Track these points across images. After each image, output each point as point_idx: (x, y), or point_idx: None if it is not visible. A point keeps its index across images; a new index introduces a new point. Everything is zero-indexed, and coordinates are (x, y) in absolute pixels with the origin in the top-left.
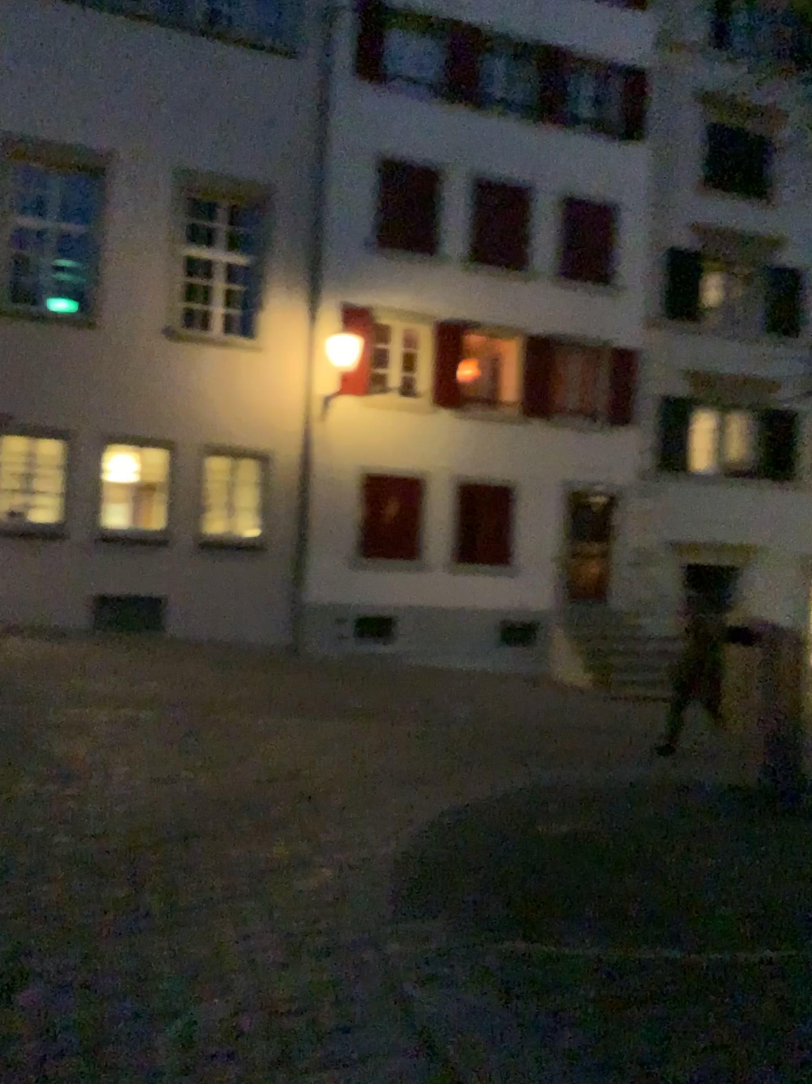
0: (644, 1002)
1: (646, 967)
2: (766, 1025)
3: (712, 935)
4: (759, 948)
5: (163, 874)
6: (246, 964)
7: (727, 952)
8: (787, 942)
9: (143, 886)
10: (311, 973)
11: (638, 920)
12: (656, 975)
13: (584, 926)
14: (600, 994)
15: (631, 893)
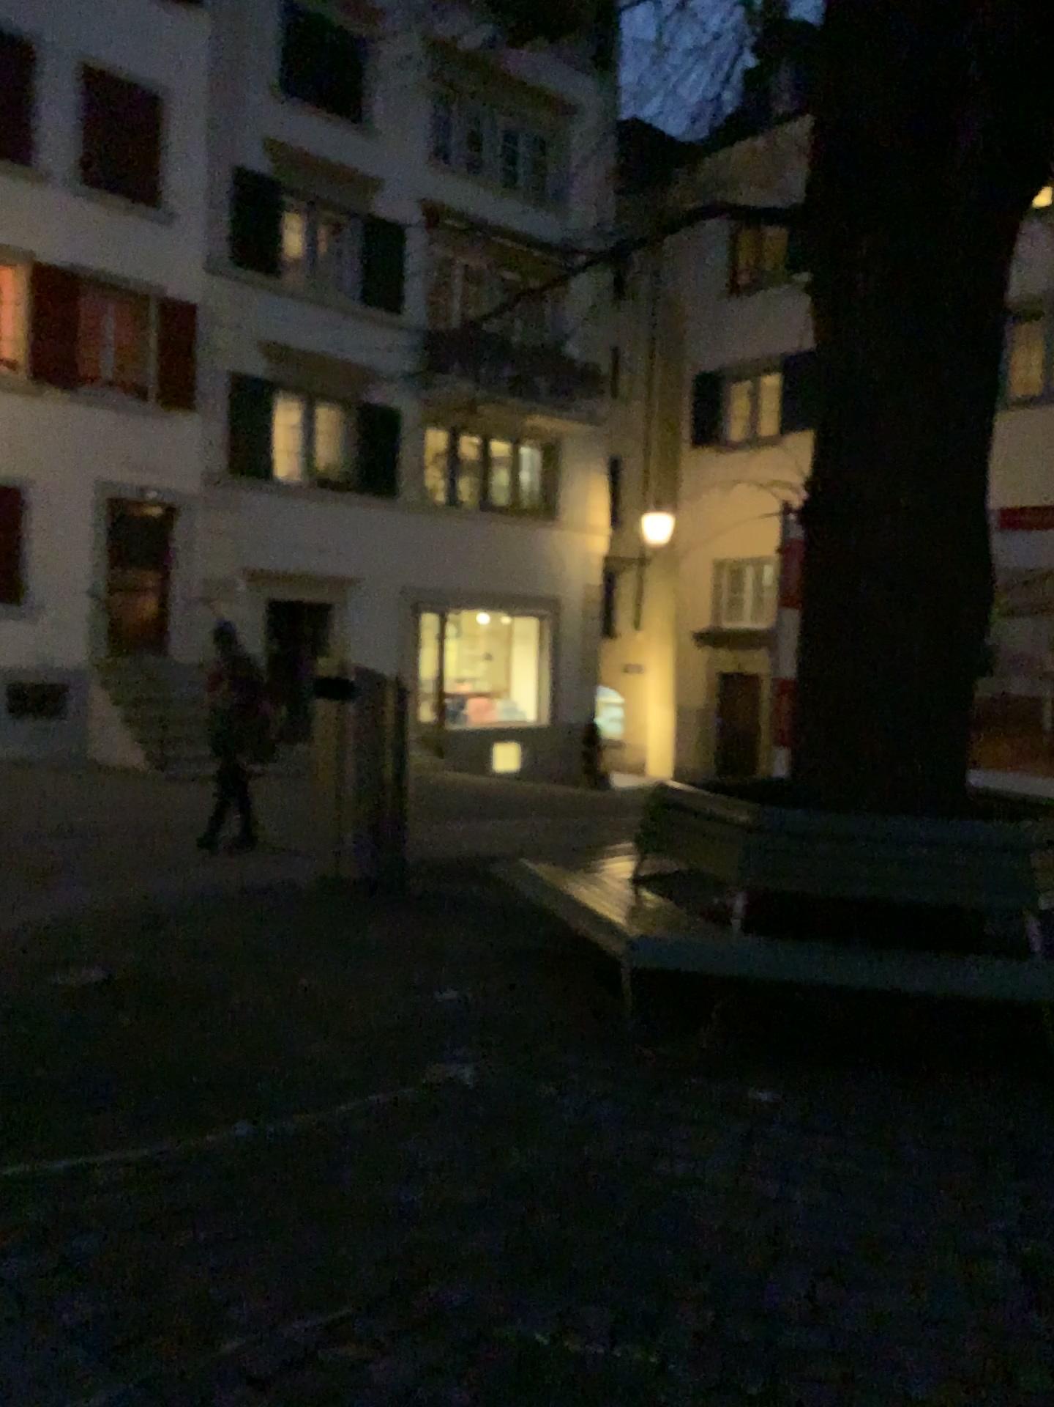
0: (207, 1210)
1: (211, 1156)
2: (367, 1201)
3: (300, 1088)
4: (358, 1095)
5: None
6: None
7: (318, 1110)
8: (393, 1078)
9: None
10: None
11: (201, 1089)
12: (223, 1165)
13: (123, 1114)
14: (142, 1216)
15: (192, 1050)
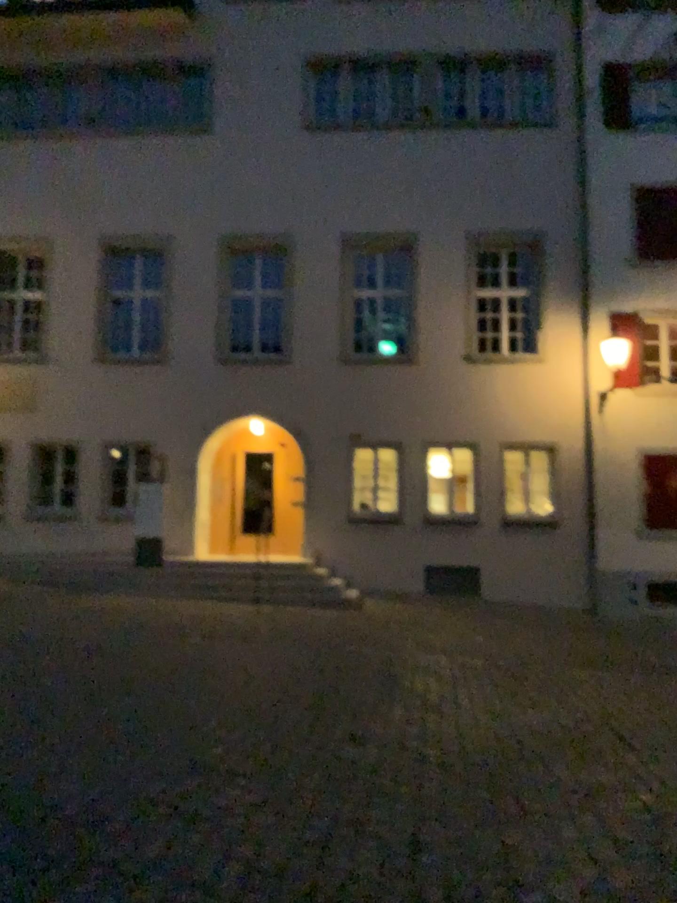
0: None
1: None
2: None
3: None
4: None
5: (511, 781)
6: (586, 854)
7: None
8: None
9: (498, 788)
10: (642, 868)
11: None
12: None
13: None
14: None
15: None
